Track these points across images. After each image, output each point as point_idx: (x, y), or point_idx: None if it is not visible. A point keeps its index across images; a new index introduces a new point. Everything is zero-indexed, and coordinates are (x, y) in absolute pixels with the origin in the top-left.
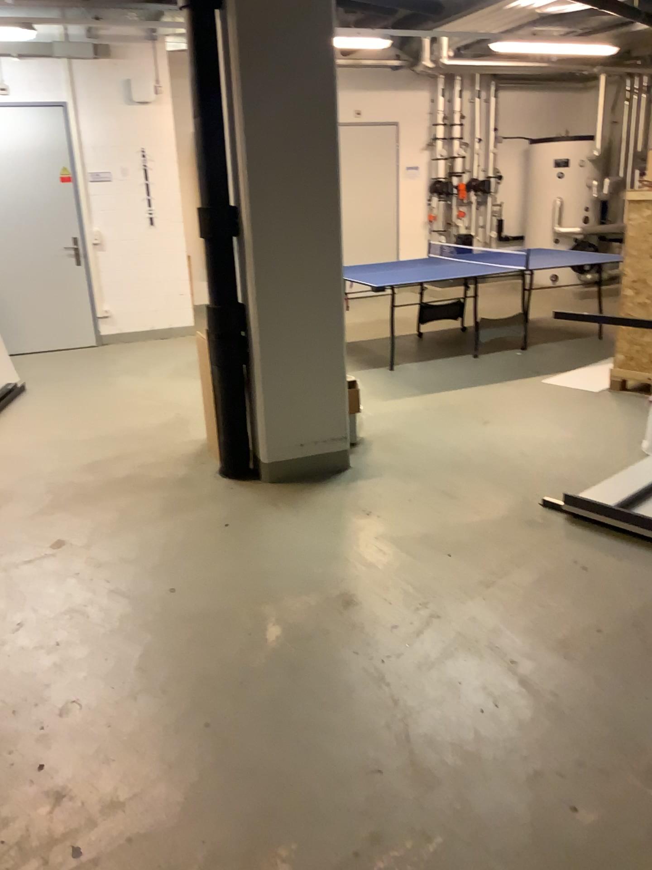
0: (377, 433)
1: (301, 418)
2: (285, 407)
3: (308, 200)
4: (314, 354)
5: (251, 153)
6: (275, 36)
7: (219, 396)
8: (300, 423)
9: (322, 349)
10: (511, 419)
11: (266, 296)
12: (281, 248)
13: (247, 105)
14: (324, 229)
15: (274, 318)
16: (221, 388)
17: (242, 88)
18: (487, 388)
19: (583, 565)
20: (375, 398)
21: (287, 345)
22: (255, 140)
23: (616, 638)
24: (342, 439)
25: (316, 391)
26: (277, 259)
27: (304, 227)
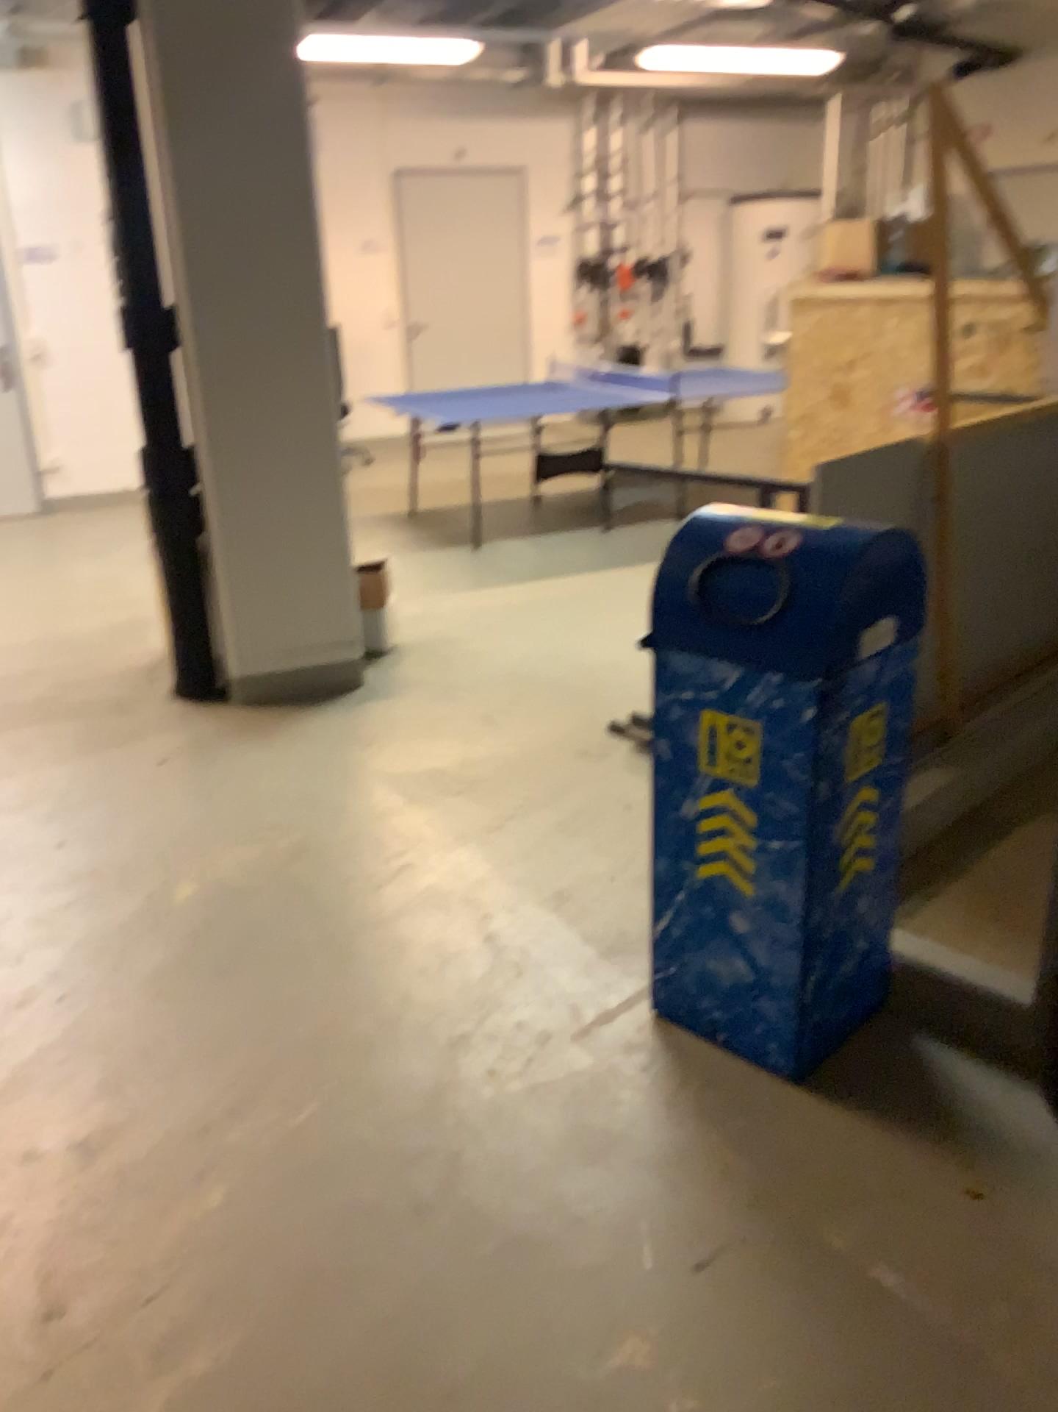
0: (421, 637)
1: (285, 611)
2: (262, 594)
3: (278, 297)
4: (298, 519)
5: (189, 231)
6: (217, 62)
7: (172, 581)
8: (284, 618)
9: (312, 511)
10: (620, 616)
11: (224, 436)
12: (241, 366)
13: (178, 161)
14: (303, 339)
15: (237, 467)
16: (174, 569)
17: (170, 137)
18: (609, 573)
19: (630, 802)
20: (440, 588)
21: (259, 506)
22: (193, 212)
23: (633, 887)
24: (349, 641)
25: (305, 572)
26: (236, 382)
27: (274, 337)
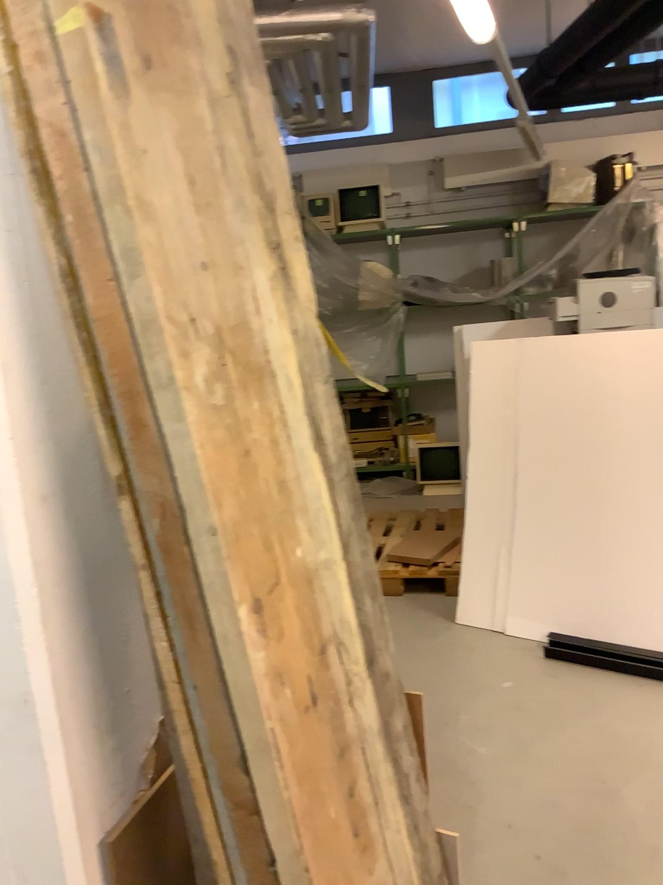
0: None
1: None
2: None
3: None
4: None
5: None
6: None
7: None
8: None
9: None
10: None
11: None
12: None
13: None
14: None
15: None
16: None
17: None
18: None
19: None
20: None
21: None
22: None
23: None
24: None
25: None
26: None
27: None
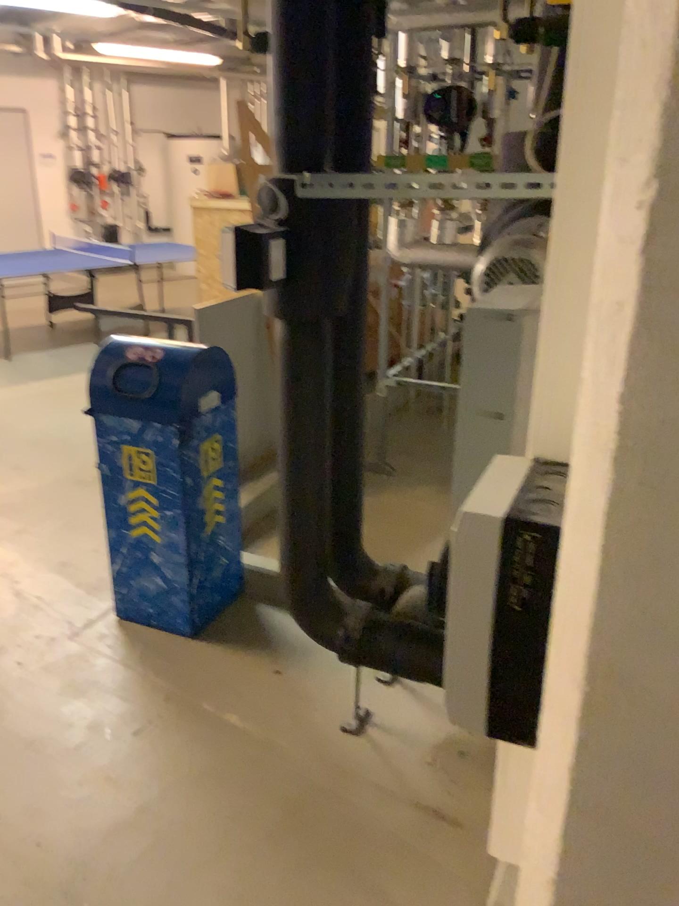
0: None
1: None
2: None
3: None
4: None
5: None
6: None
7: None
8: None
9: None
10: None
11: None
12: None
13: None
14: None
15: None
16: None
17: None
18: None
19: None
20: None
21: None
22: None
23: None
24: None
25: None
26: None
27: None
